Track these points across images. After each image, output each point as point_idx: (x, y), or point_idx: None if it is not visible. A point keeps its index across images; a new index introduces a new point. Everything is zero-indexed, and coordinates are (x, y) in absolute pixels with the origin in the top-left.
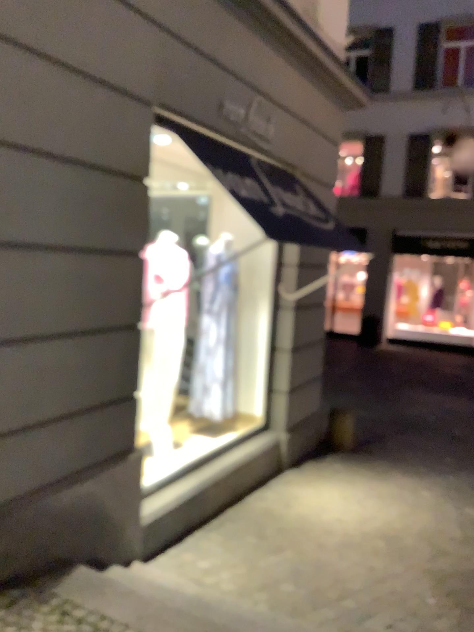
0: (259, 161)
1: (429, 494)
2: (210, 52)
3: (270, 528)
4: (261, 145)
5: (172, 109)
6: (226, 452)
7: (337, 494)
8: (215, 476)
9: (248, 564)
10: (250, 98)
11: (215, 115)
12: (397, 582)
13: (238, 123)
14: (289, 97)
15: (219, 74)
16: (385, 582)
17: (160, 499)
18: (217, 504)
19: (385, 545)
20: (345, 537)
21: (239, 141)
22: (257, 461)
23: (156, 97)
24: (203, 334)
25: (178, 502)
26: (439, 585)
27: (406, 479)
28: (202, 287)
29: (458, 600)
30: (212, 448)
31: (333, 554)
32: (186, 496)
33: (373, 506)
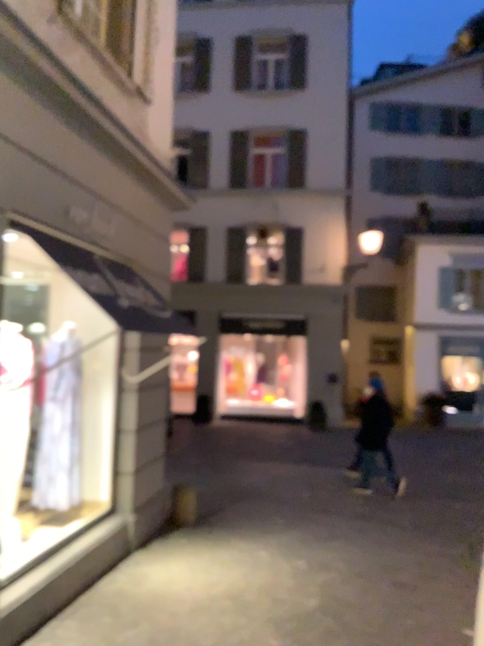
0: (102, 257)
1: (267, 554)
2: (57, 164)
3: (124, 608)
4: (103, 243)
5: (25, 214)
6: (75, 539)
7: (185, 566)
8: (66, 565)
9: (107, 644)
10: (92, 203)
11: (63, 218)
12: (245, 634)
13: (83, 224)
14: (126, 200)
15: (66, 183)
16: (234, 636)
17: (11, 595)
18: (68, 594)
19: (232, 604)
20: (196, 604)
21: (84, 240)
22: (106, 545)
23: (11, 204)
24: (48, 422)
25: (30, 596)
26: (280, 629)
27: (246, 544)
28: (45, 375)
29: (297, 638)
30: (60, 537)
31: (186, 620)
32: (38, 588)
33: (219, 572)
